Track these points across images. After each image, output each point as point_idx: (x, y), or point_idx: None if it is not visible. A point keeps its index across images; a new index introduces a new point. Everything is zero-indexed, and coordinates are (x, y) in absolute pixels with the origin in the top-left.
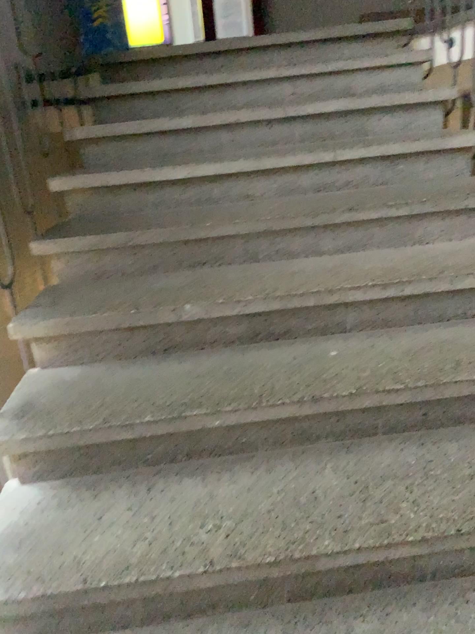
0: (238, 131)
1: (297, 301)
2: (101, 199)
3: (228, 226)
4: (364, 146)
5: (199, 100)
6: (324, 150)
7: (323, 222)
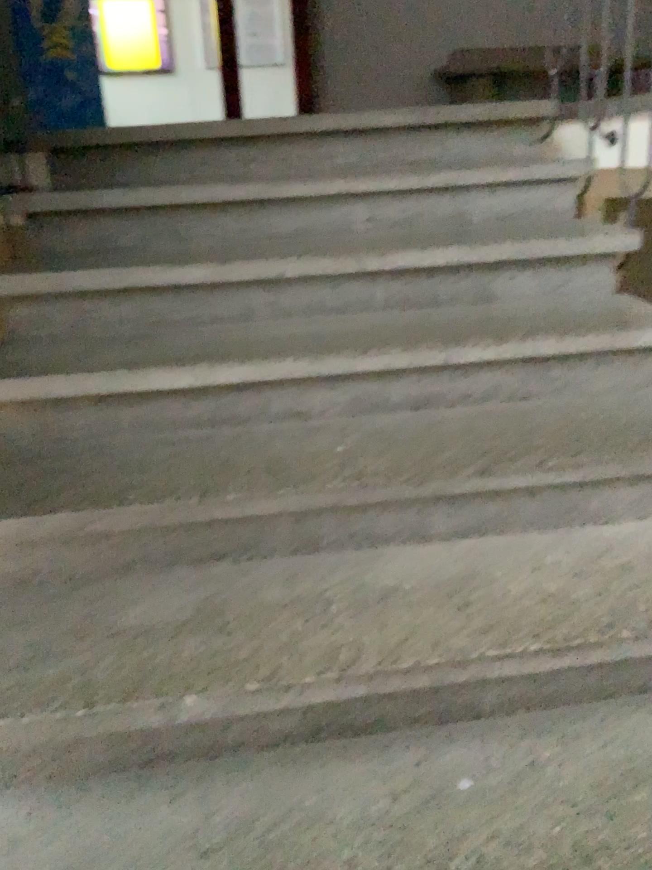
0: (281, 287)
1: (398, 679)
2: (38, 412)
3: (266, 497)
4: (495, 332)
5: (215, 225)
6: (430, 339)
7: (435, 493)
